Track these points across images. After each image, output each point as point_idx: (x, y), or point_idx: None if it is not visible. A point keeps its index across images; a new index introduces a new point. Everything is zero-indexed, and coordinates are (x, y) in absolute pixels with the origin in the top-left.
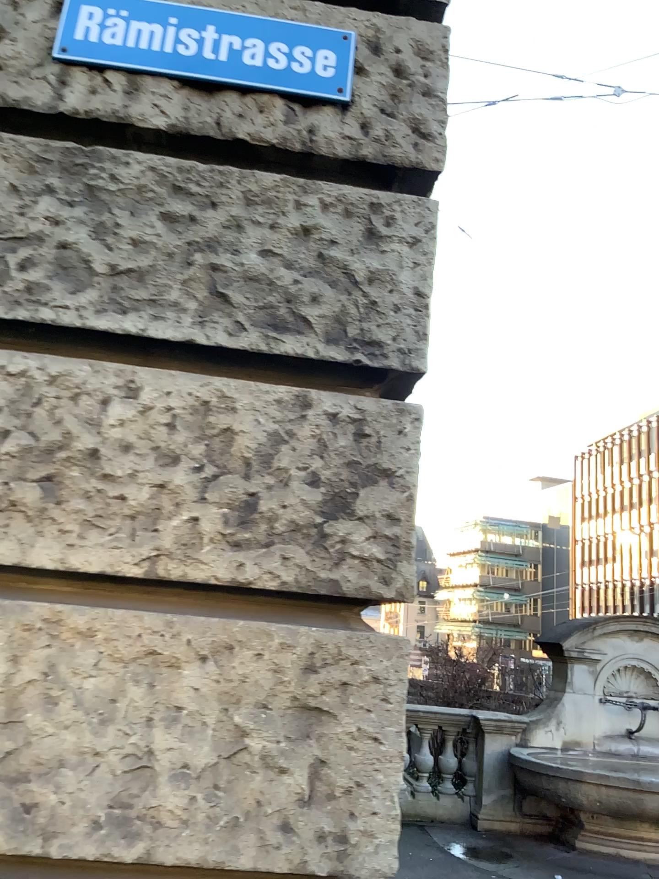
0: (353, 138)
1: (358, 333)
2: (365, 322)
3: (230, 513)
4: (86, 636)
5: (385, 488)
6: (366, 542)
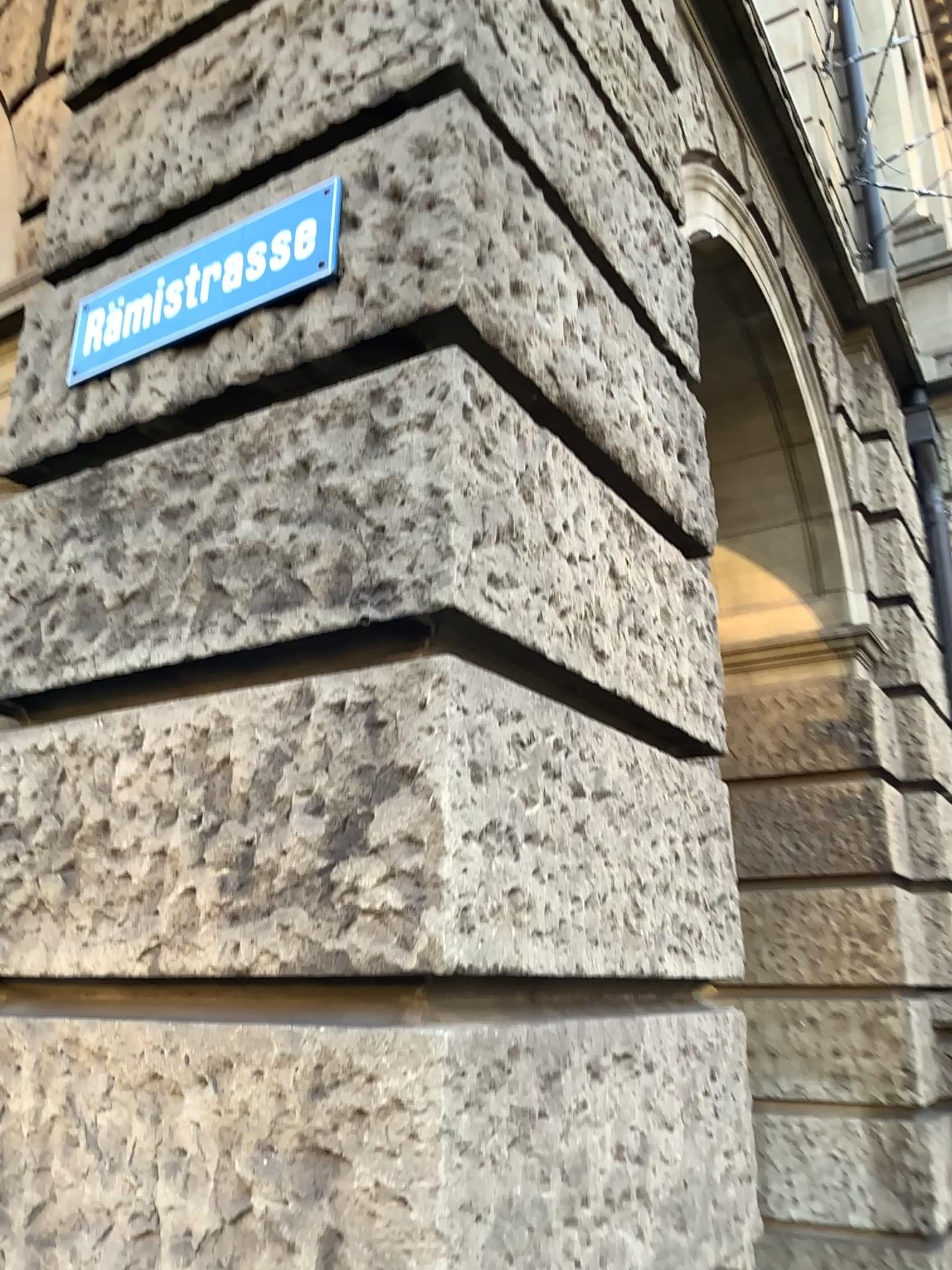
0: (344, 316)
1: (359, 581)
2: (365, 561)
3: (224, 875)
4: (95, 1057)
5: (400, 799)
6: (372, 888)
